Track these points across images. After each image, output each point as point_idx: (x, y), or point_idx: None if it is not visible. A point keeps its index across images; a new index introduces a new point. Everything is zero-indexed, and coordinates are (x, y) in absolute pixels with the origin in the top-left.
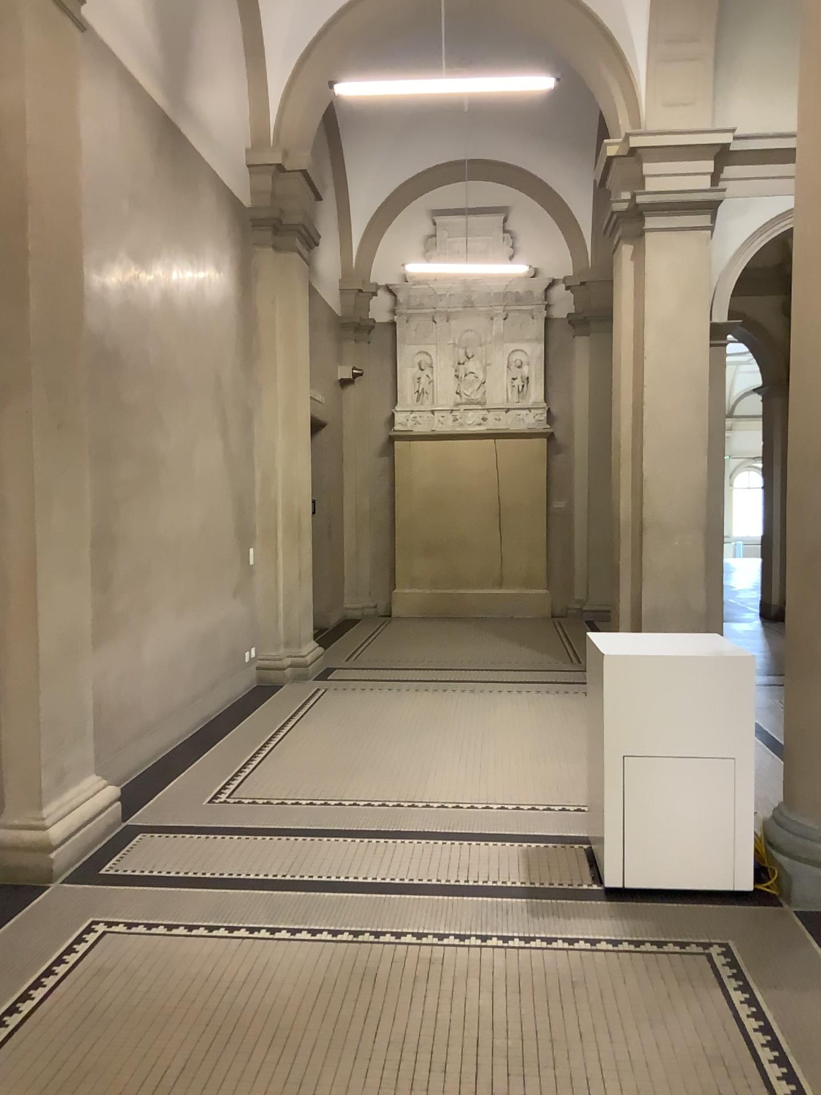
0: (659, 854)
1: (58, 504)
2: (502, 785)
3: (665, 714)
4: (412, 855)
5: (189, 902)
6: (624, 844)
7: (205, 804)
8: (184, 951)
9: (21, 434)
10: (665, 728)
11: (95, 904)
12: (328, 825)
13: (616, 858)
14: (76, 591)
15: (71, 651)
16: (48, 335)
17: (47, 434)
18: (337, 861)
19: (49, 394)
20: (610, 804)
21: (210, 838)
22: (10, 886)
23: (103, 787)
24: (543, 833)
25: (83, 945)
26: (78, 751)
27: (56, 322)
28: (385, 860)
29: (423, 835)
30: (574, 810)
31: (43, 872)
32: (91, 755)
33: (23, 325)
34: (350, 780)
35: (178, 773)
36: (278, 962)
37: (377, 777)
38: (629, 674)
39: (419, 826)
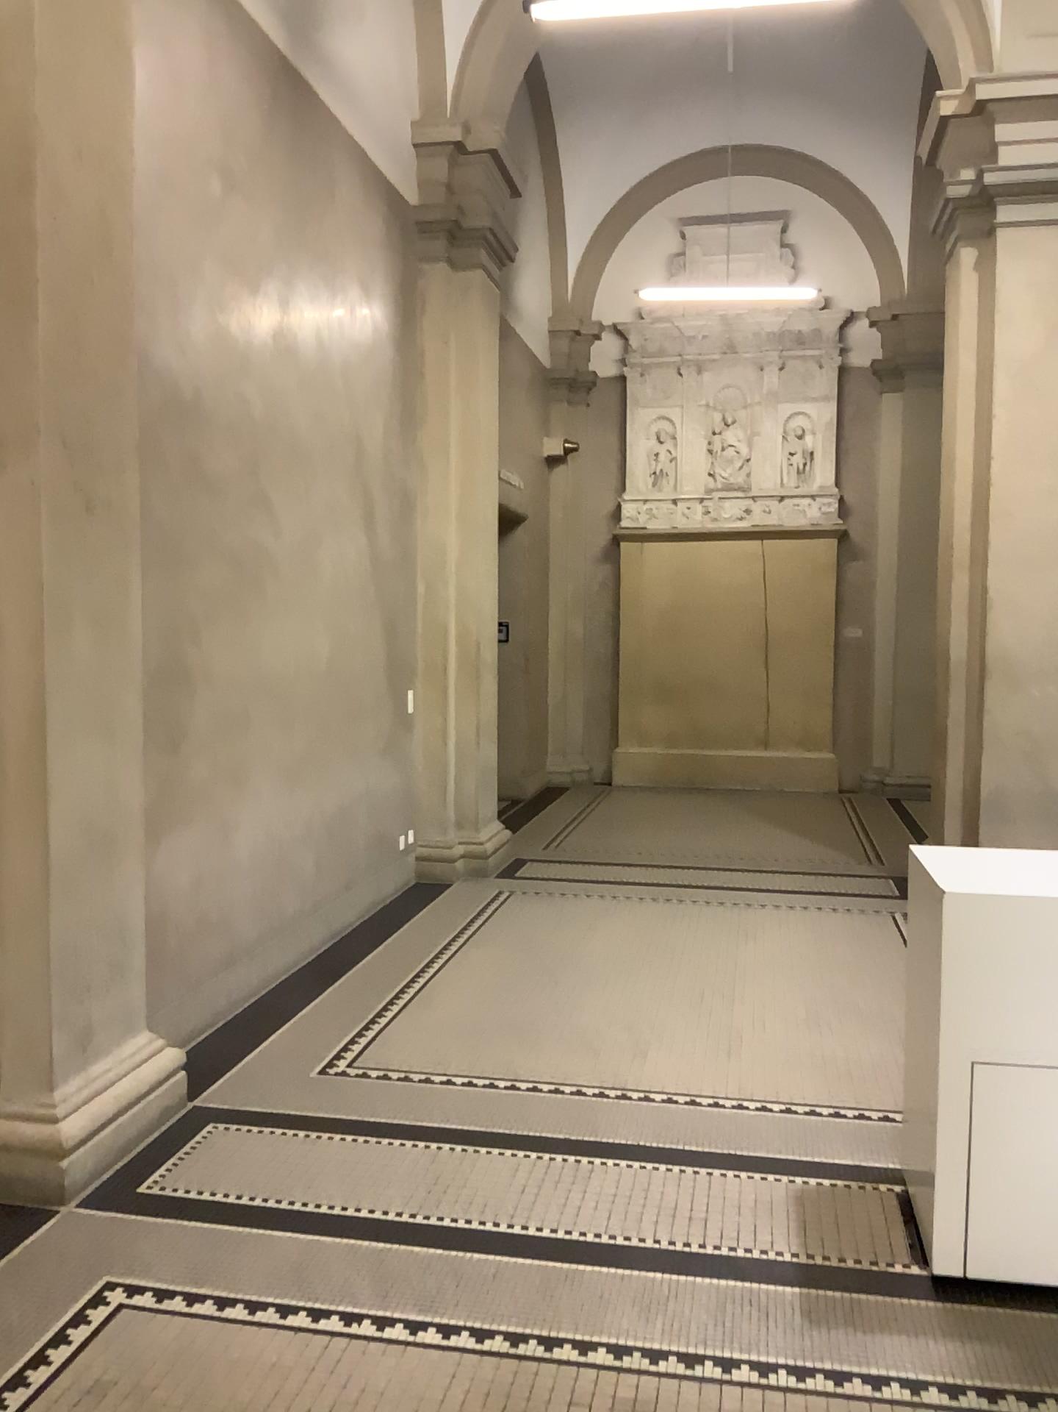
0: (1030, 1230)
1: (80, 626)
2: (762, 1068)
3: (1046, 996)
4: (617, 1190)
5: (260, 1257)
6: (969, 1210)
7: (313, 1077)
8: (233, 1357)
9: (23, 516)
10: (1046, 1021)
11: (116, 1251)
12: (491, 1123)
13: (955, 1232)
14: (110, 759)
15: (103, 849)
16: (67, 365)
17: (63, 518)
18: (499, 1193)
19: (67, 456)
20: (946, 1141)
21: (312, 1137)
22: (1, 1207)
23: (157, 1050)
24: (828, 1158)
25: (81, 1330)
26: (118, 998)
27: (79, 345)
28: (575, 1193)
29: (636, 1150)
30: (878, 1119)
31: (52, 1186)
32: (141, 1002)
33: (26, 348)
34: (531, 1047)
35: (281, 1023)
36: (380, 1392)
37: (573, 1043)
38: (986, 927)
39: (632, 1135)
